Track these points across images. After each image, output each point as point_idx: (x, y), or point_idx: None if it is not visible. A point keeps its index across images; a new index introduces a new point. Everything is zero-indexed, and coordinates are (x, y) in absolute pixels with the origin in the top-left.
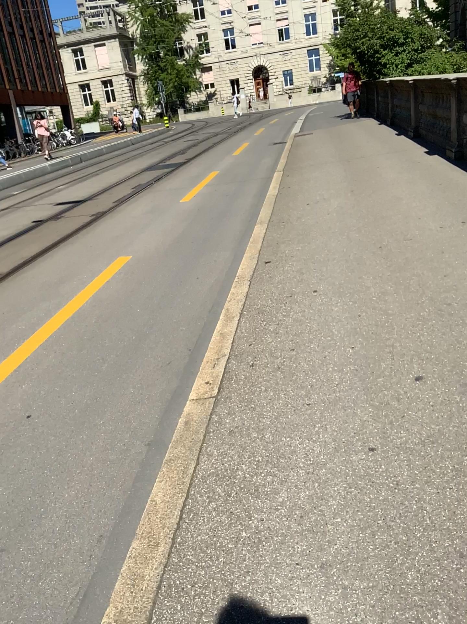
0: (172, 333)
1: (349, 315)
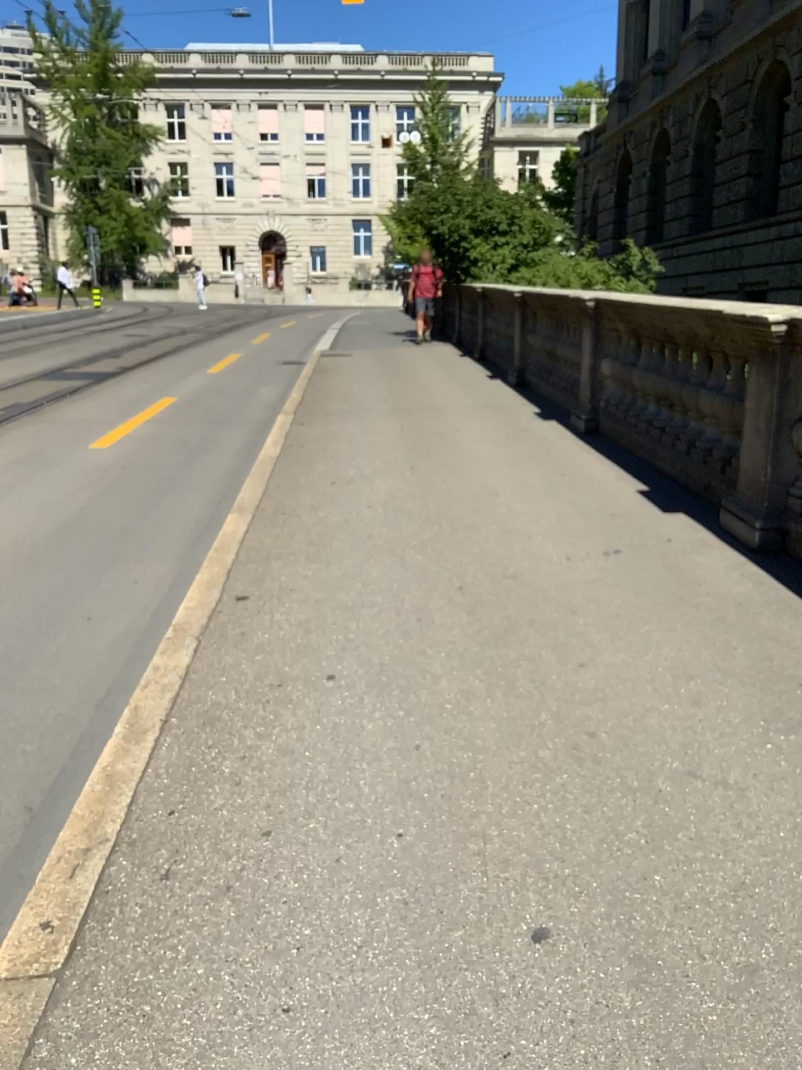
0: (4, 754)
1: (391, 743)
